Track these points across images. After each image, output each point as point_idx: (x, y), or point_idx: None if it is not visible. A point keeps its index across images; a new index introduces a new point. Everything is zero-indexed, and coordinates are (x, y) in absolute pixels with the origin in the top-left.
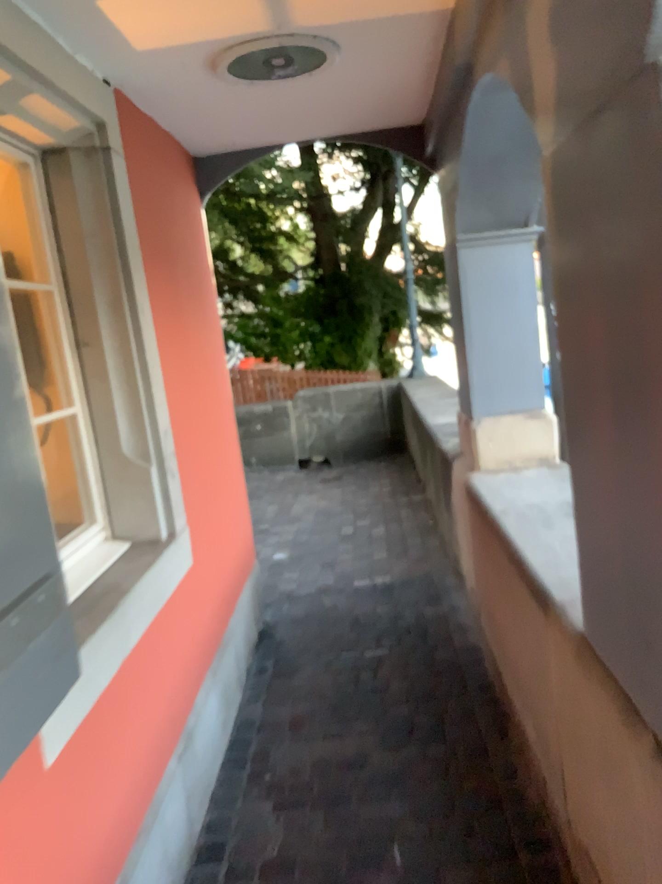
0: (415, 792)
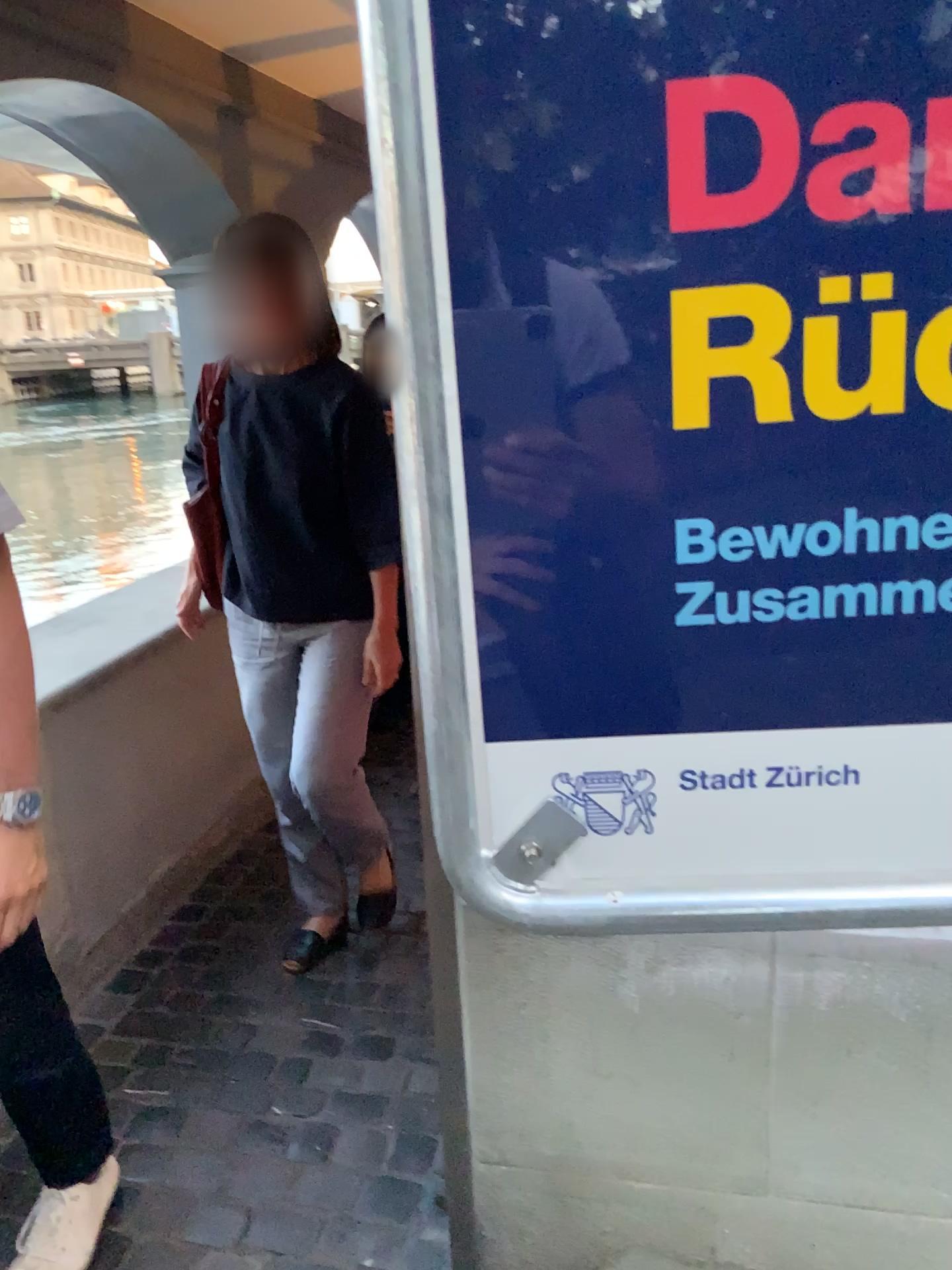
0: None
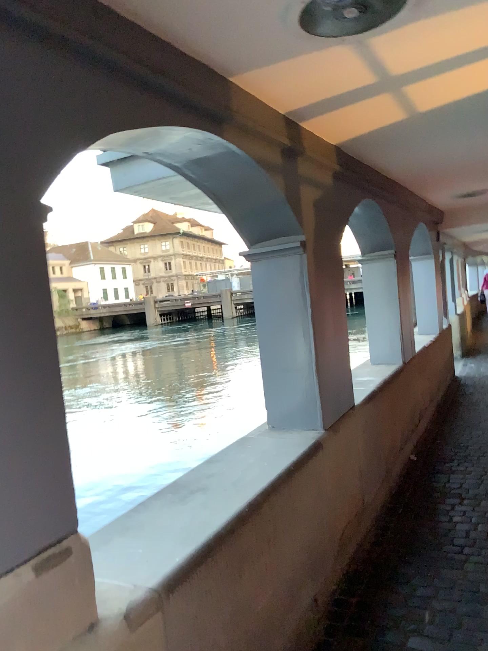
0: (397, 648)
